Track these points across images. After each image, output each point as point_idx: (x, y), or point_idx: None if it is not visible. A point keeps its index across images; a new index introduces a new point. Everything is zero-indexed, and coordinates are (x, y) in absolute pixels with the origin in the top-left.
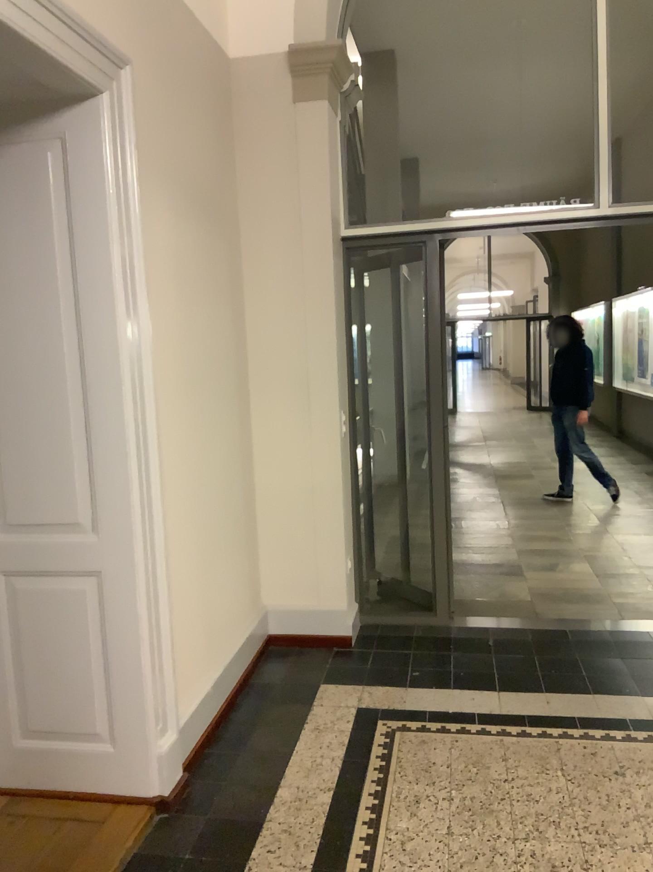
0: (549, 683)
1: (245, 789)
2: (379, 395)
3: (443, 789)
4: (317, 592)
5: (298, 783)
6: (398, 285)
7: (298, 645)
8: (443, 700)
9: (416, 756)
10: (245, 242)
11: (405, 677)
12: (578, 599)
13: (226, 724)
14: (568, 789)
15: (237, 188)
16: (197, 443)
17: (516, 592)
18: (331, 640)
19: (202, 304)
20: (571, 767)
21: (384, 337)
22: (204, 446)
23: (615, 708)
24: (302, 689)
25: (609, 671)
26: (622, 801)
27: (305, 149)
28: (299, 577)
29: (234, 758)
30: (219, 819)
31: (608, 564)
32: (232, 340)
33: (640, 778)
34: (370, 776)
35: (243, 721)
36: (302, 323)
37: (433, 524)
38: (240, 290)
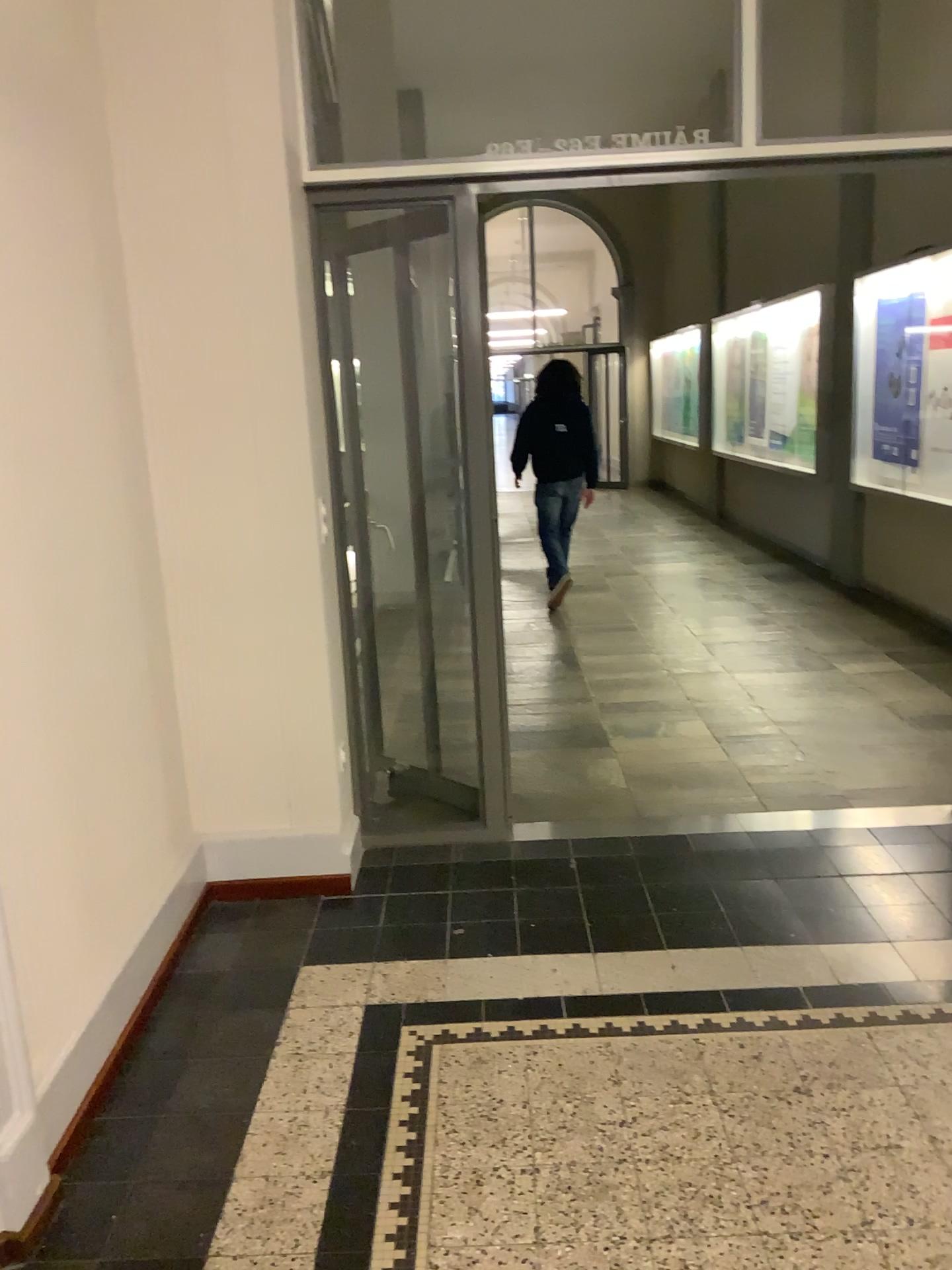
0: (673, 931)
1: (170, 1194)
2: (382, 468)
3: (521, 1152)
4: (289, 806)
5: (265, 1170)
6: (408, 276)
7: (259, 895)
8: (507, 979)
9: (471, 1092)
10: (127, 188)
11: (440, 940)
12: (700, 783)
13: (134, 1060)
14: (727, 1127)
15: (107, 84)
16: (46, 566)
17: (607, 778)
18: (315, 883)
19: (41, 298)
20: (727, 1086)
21: (388, 368)
22: (61, 570)
23: (781, 970)
24: (269, 977)
25: (762, 904)
26: (814, 1142)
27: (233, 14)
28: (256, 782)
29: (149, 1130)
30: (120, 1265)
31: (738, 724)
32: (113, 372)
33: (835, 1094)
34: (394, 1138)
35: (165, 1050)
36: (242, 341)
37: (476, 681)
38: (122, 279)
